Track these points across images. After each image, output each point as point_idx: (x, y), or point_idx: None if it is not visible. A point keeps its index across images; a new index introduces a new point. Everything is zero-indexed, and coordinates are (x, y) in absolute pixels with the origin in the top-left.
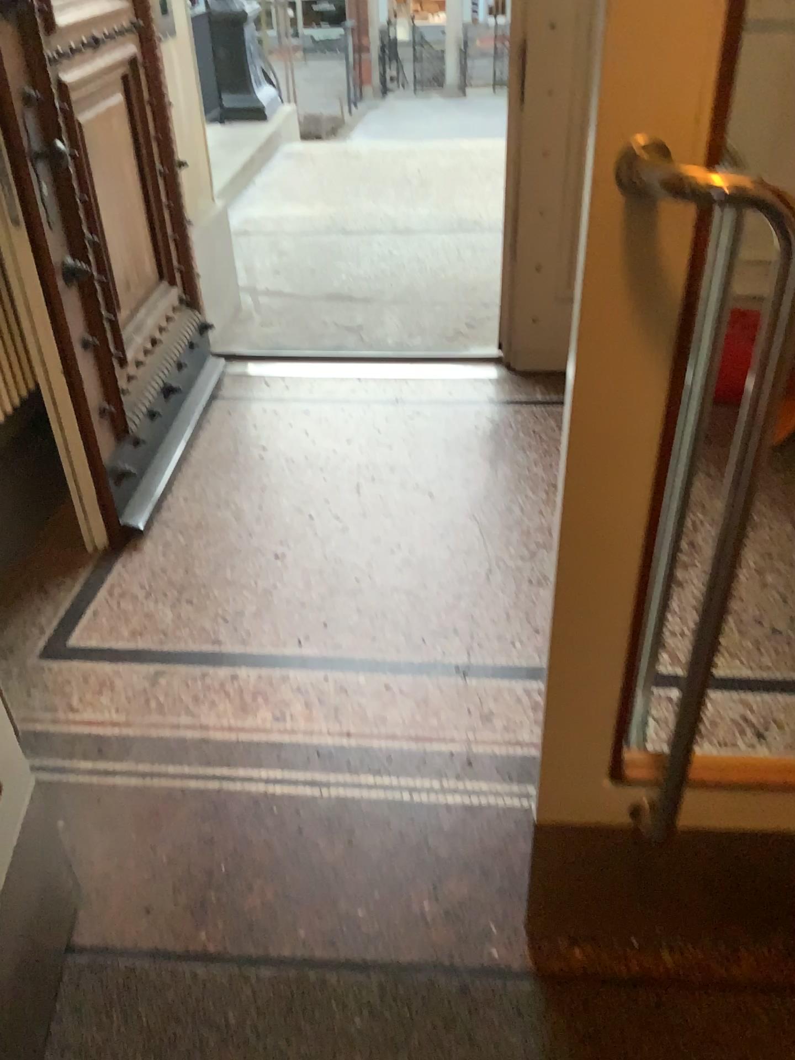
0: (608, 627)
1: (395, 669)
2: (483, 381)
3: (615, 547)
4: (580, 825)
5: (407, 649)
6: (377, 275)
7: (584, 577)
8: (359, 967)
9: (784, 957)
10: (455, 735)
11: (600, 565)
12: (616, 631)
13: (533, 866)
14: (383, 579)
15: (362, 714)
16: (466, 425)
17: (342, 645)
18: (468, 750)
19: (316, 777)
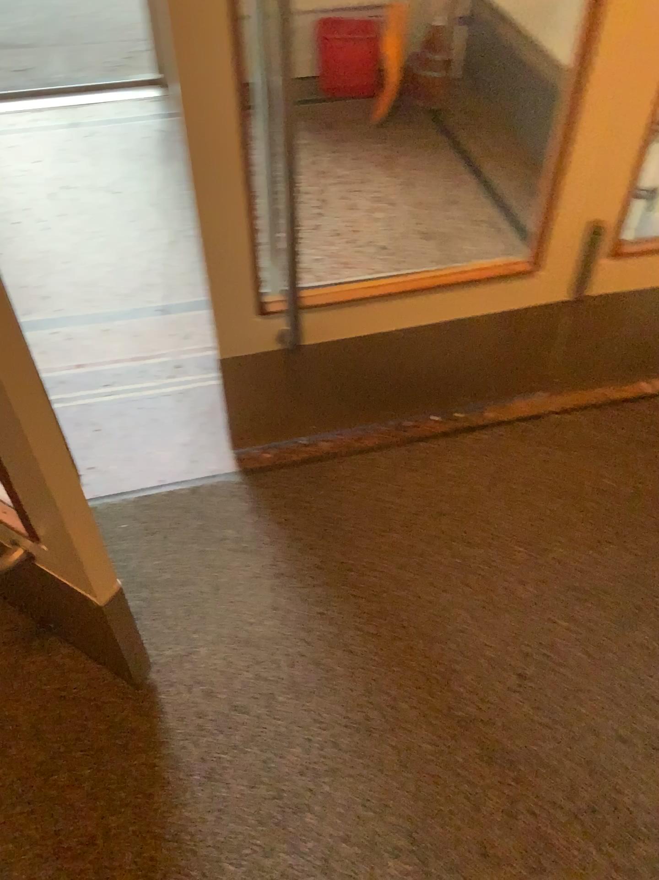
0: (231, 193)
1: (111, 317)
2: (148, 102)
3: (221, 125)
4: (249, 361)
5: (119, 302)
6: (40, 22)
7: (208, 156)
8: (117, 496)
9: (395, 430)
10: (164, 350)
11: (216, 142)
12: (238, 195)
13: (225, 403)
14: (90, 257)
15: (91, 349)
16: (139, 137)
17: (66, 308)
18: (175, 358)
19: (63, 395)
